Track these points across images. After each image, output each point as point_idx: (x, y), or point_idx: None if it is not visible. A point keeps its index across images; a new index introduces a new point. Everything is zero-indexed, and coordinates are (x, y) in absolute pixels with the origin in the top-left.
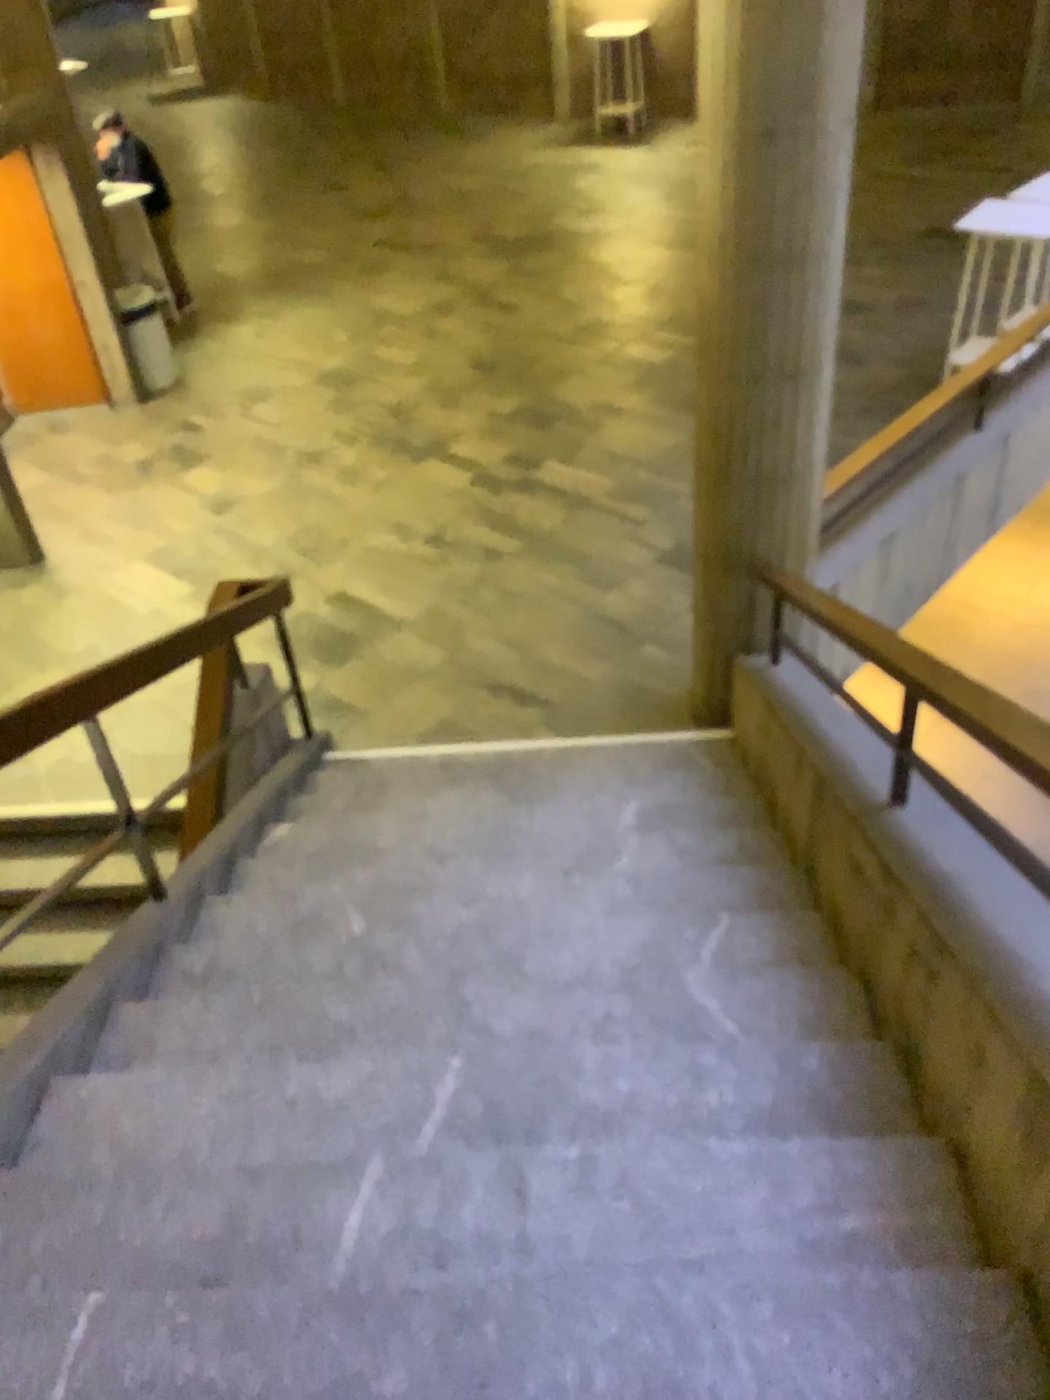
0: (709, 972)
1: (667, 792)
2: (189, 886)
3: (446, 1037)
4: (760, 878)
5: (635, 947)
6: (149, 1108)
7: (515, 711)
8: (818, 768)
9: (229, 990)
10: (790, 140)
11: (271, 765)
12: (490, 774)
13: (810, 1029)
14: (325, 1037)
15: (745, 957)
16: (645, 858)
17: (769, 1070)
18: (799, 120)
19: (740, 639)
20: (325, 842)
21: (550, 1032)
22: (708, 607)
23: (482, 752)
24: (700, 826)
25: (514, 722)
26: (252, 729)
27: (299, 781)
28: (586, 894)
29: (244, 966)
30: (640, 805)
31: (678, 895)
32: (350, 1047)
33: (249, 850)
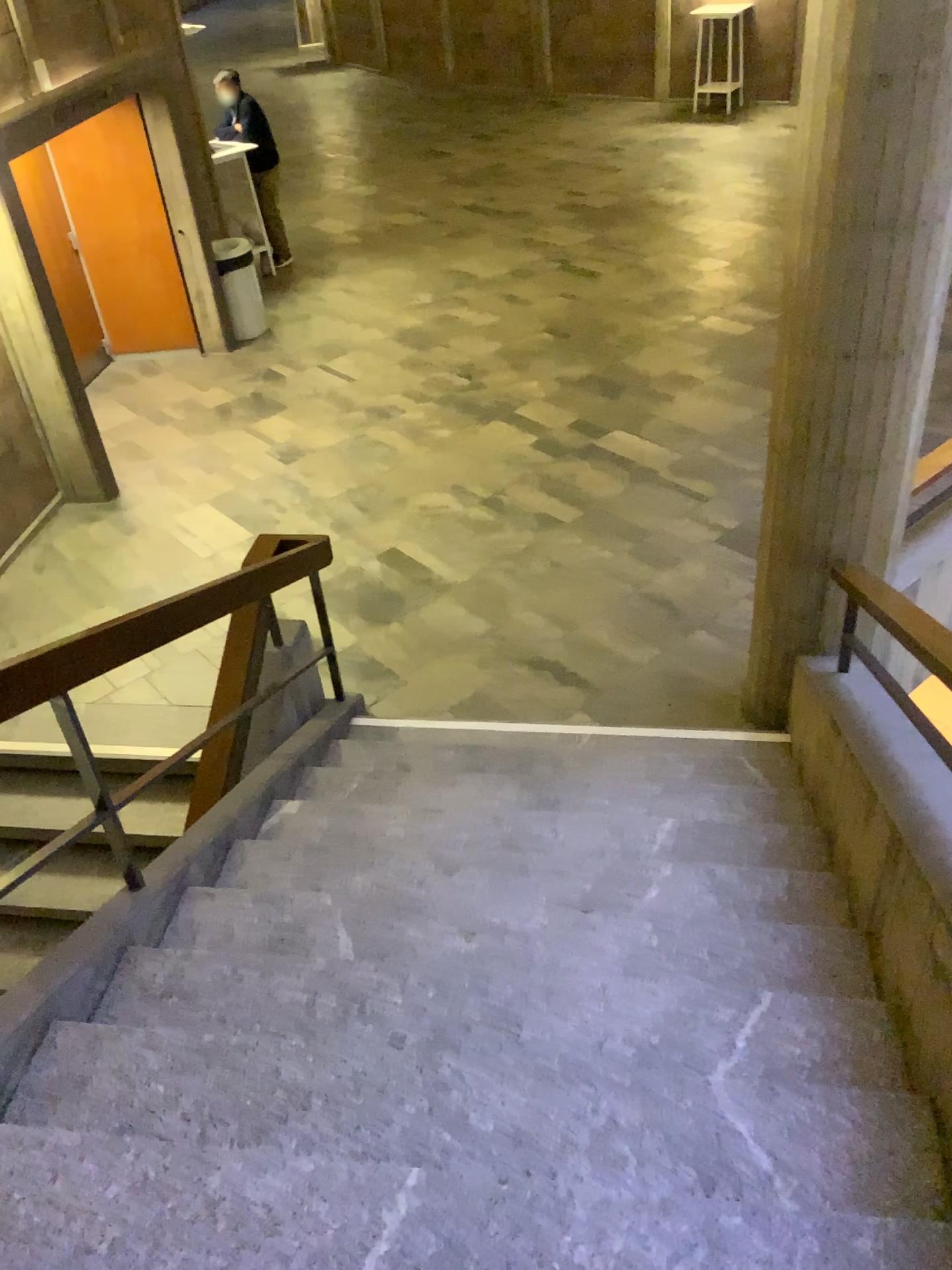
0: (737, 1076)
1: (706, 804)
2: (168, 875)
3: (406, 1131)
4: (806, 939)
5: (650, 1024)
6: (38, 1193)
7: (551, 693)
8: (889, 822)
9: (178, 1021)
10: (911, 83)
11: (289, 733)
12: (517, 761)
13: (862, 1194)
14: (266, 1110)
15: (783, 1059)
16: (673, 894)
17: (805, 1258)
18: (924, 60)
19: (801, 641)
20: (328, 831)
21: (533, 1143)
22: (769, 605)
23: (514, 733)
24: (741, 857)
25: (550, 704)
26: (276, 690)
27: (317, 751)
28: (600, 936)
29: (204, 986)
30: (674, 820)
31: (708, 952)
32: (291, 1130)
33: (247, 832)
